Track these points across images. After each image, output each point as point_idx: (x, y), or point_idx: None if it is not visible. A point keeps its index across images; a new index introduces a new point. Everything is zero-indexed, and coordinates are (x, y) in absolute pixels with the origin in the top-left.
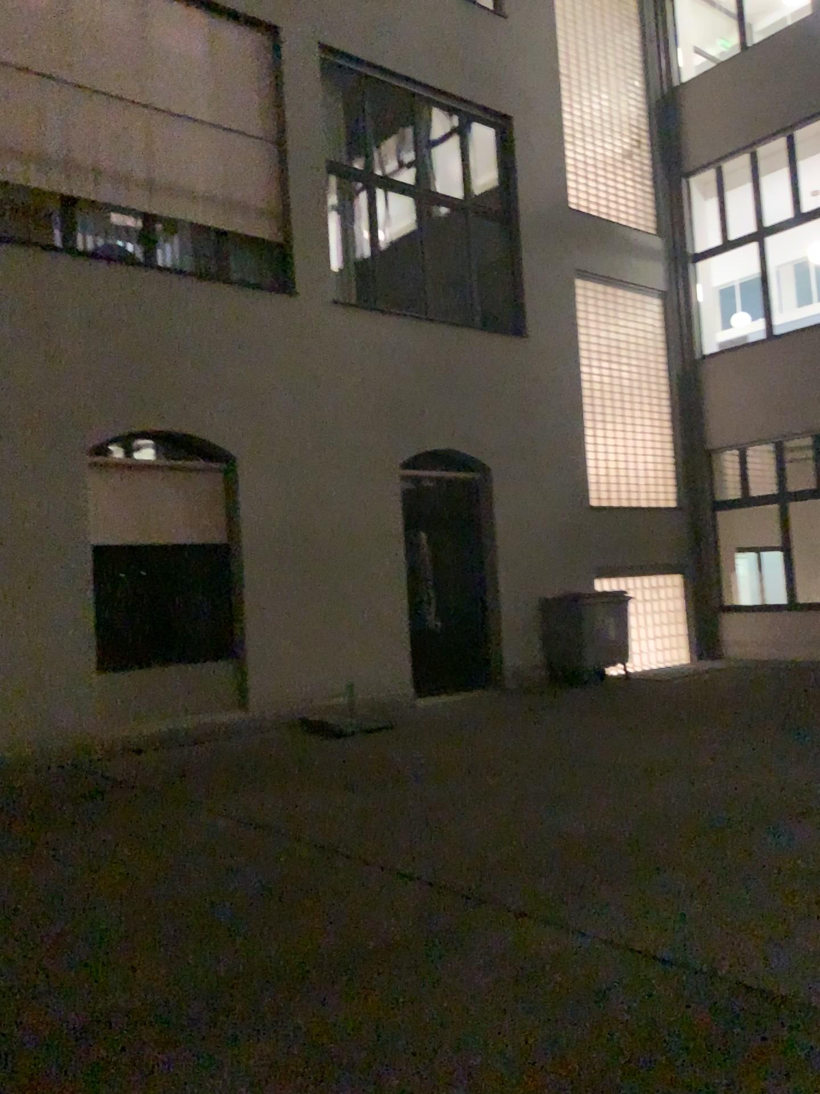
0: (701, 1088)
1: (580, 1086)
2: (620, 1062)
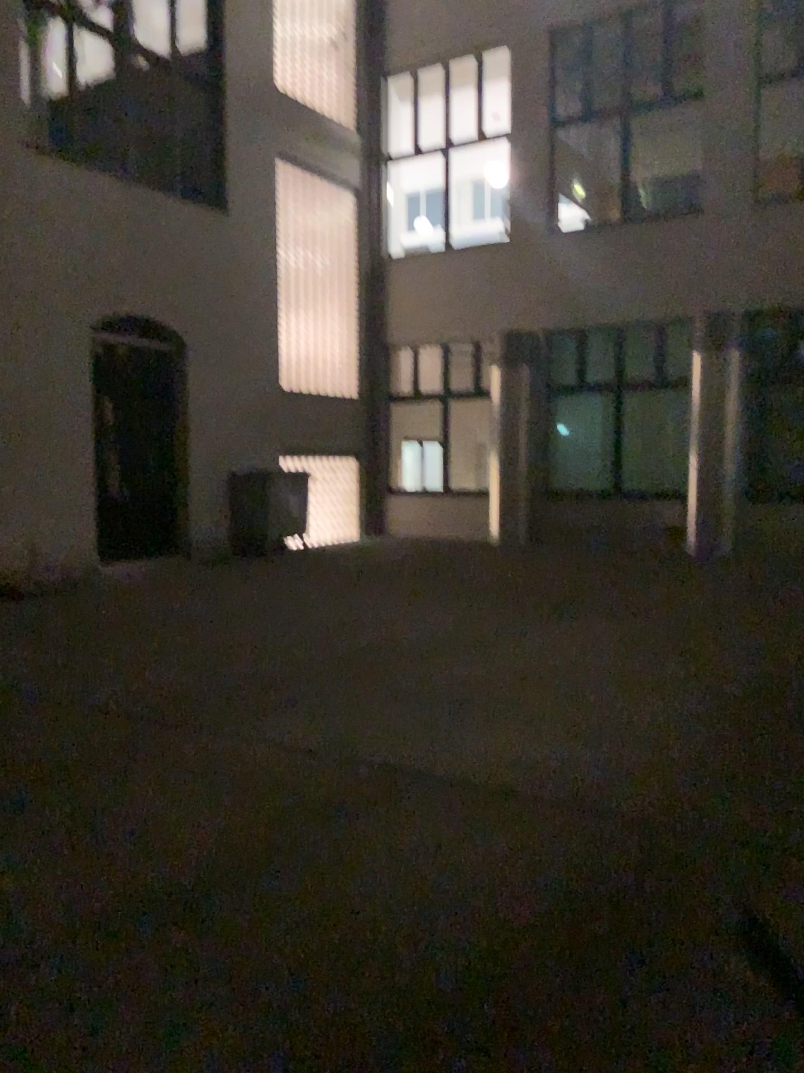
0: (344, 842)
1: (250, 850)
2: (282, 832)
